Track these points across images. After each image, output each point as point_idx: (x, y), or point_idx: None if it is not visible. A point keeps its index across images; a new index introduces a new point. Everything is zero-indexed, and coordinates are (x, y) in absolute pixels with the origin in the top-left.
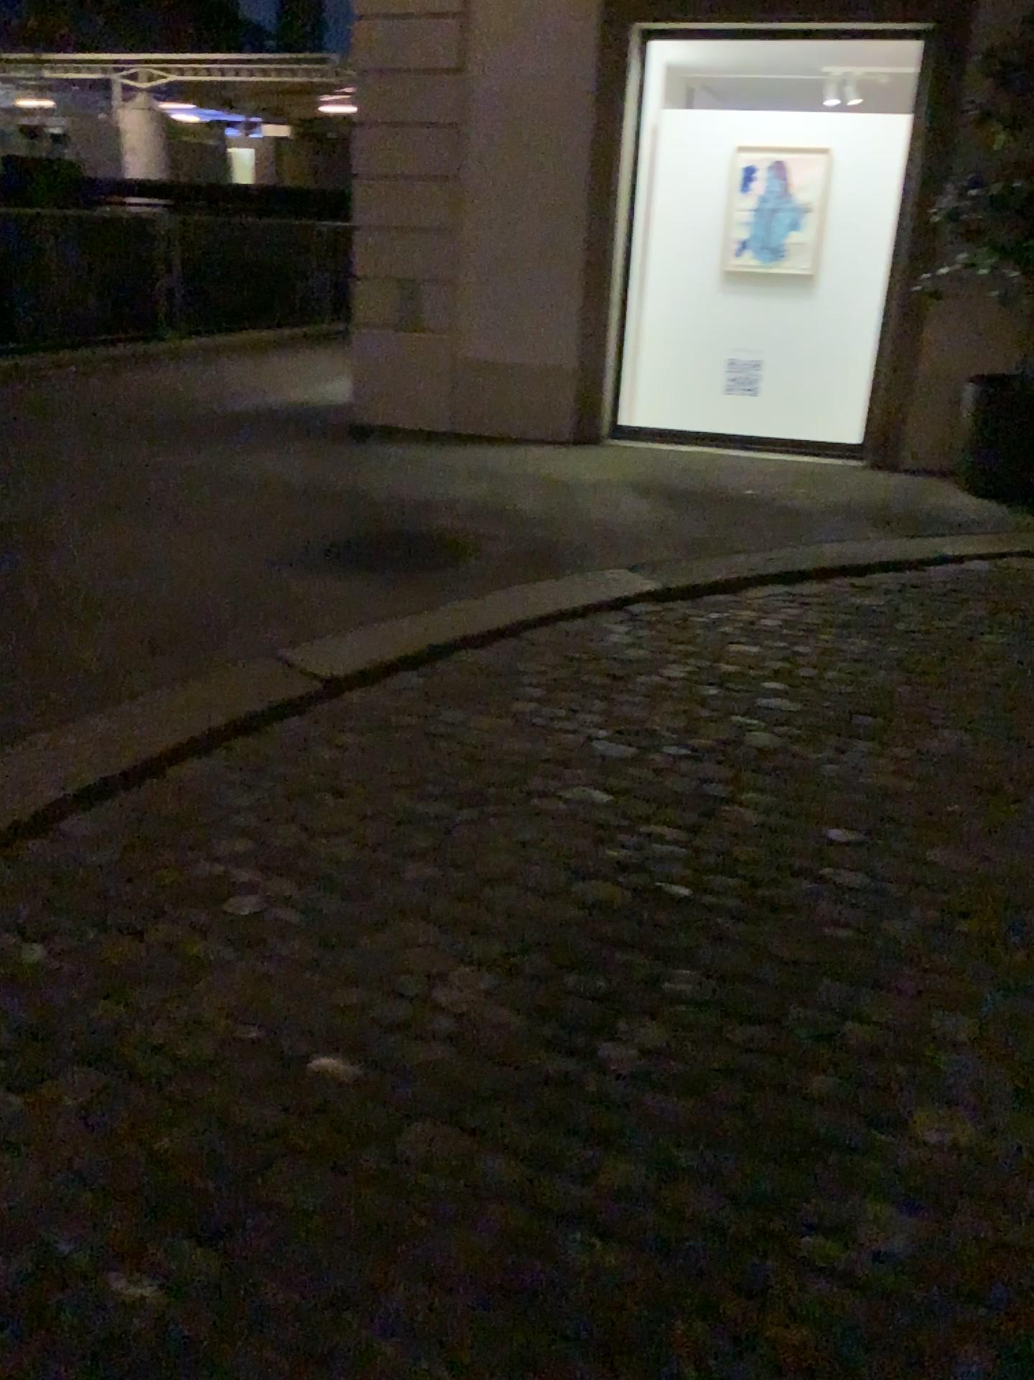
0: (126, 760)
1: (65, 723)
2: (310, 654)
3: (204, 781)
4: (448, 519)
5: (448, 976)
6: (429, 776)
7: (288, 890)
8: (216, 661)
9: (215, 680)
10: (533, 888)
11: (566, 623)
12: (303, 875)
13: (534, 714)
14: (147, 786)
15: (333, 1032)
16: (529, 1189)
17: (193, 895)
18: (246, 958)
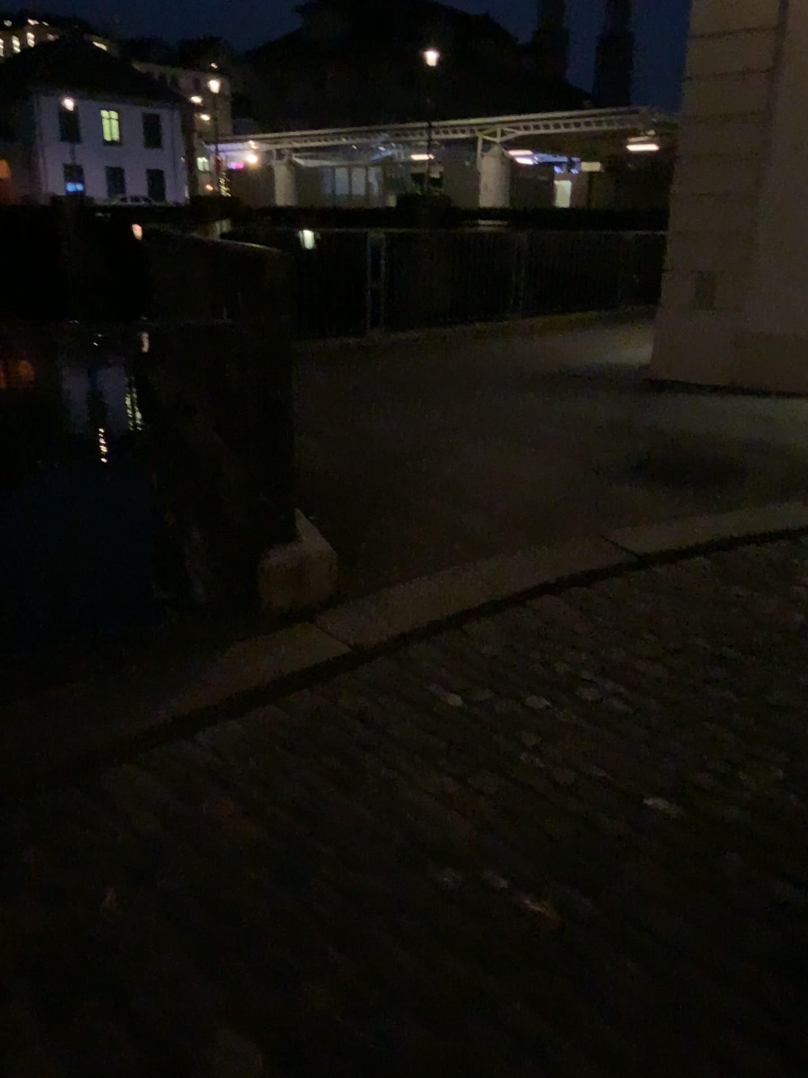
0: (506, 591)
1: (466, 562)
2: (631, 537)
3: (559, 612)
4: (734, 452)
5: (748, 764)
6: (726, 629)
7: (623, 689)
8: (564, 535)
9: (564, 547)
10: None
11: None
12: (634, 681)
13: None
14: (520, 610)
15: (663, 783)
16: None
17: (557, 682)
18: (596, 727)
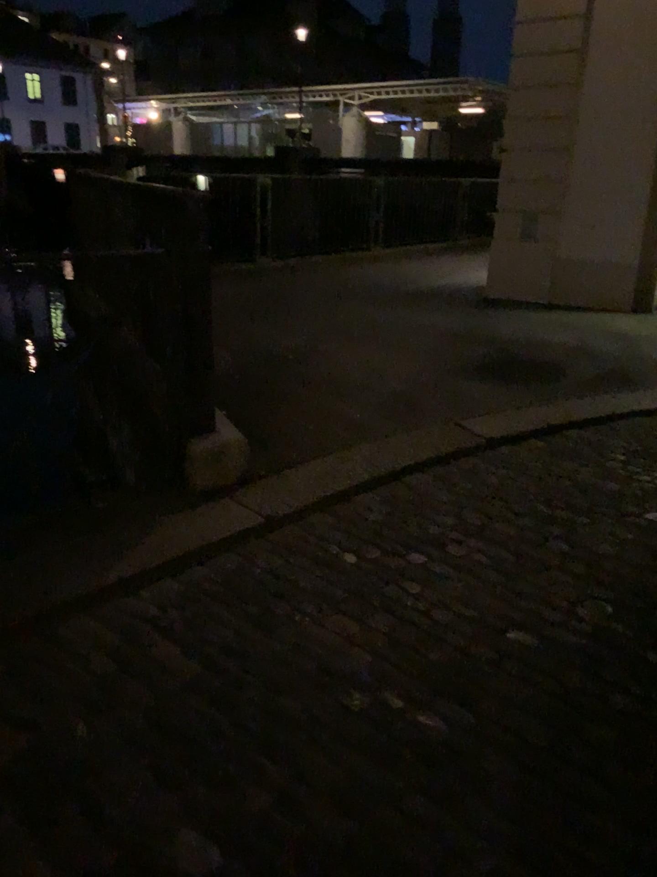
0: (385, 468)
1: (352, 446)
2: (480, 424)
3: (428, 485)
4: (556, 356)
5: (584, 601)
6: (559, 496)
7: (483, 545)
8: (427, 423)
9: (428, 433)
10: (632, 563)
11: (639, 420)
12: (491, 539)
13: (623, 470)
14: (397, 484)
15: (520, 618)
16: (647, 714)
17: (431, 540)
18: (464, 575)
